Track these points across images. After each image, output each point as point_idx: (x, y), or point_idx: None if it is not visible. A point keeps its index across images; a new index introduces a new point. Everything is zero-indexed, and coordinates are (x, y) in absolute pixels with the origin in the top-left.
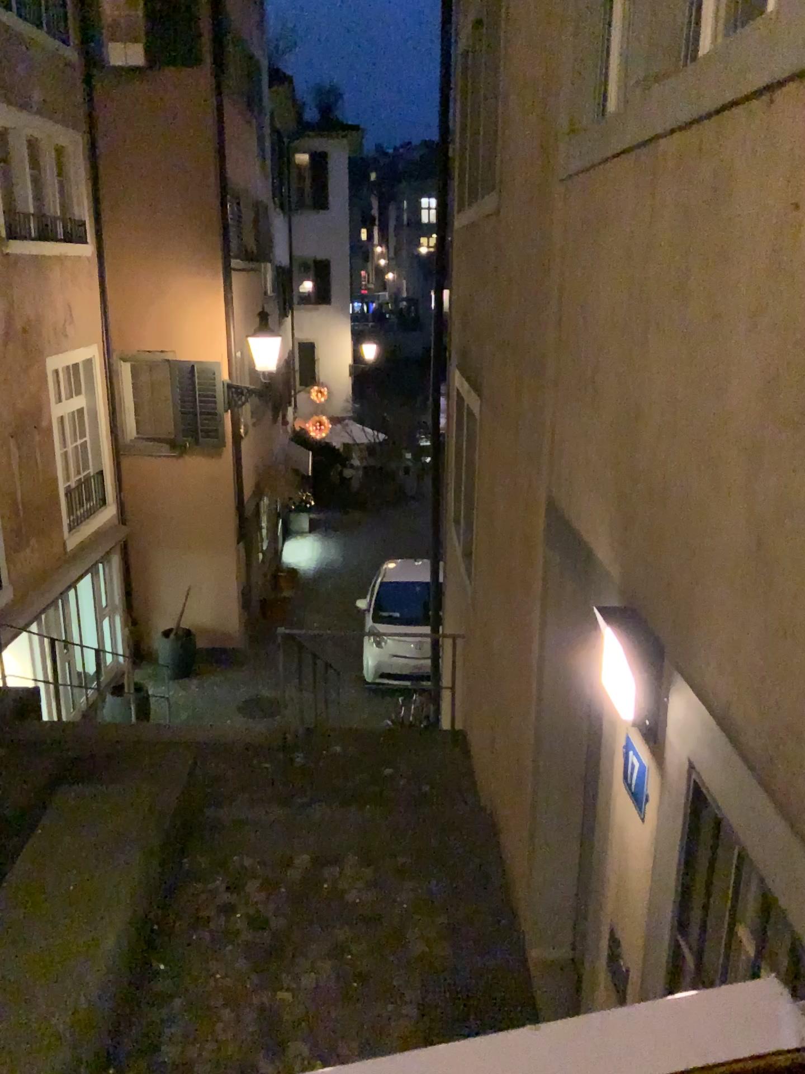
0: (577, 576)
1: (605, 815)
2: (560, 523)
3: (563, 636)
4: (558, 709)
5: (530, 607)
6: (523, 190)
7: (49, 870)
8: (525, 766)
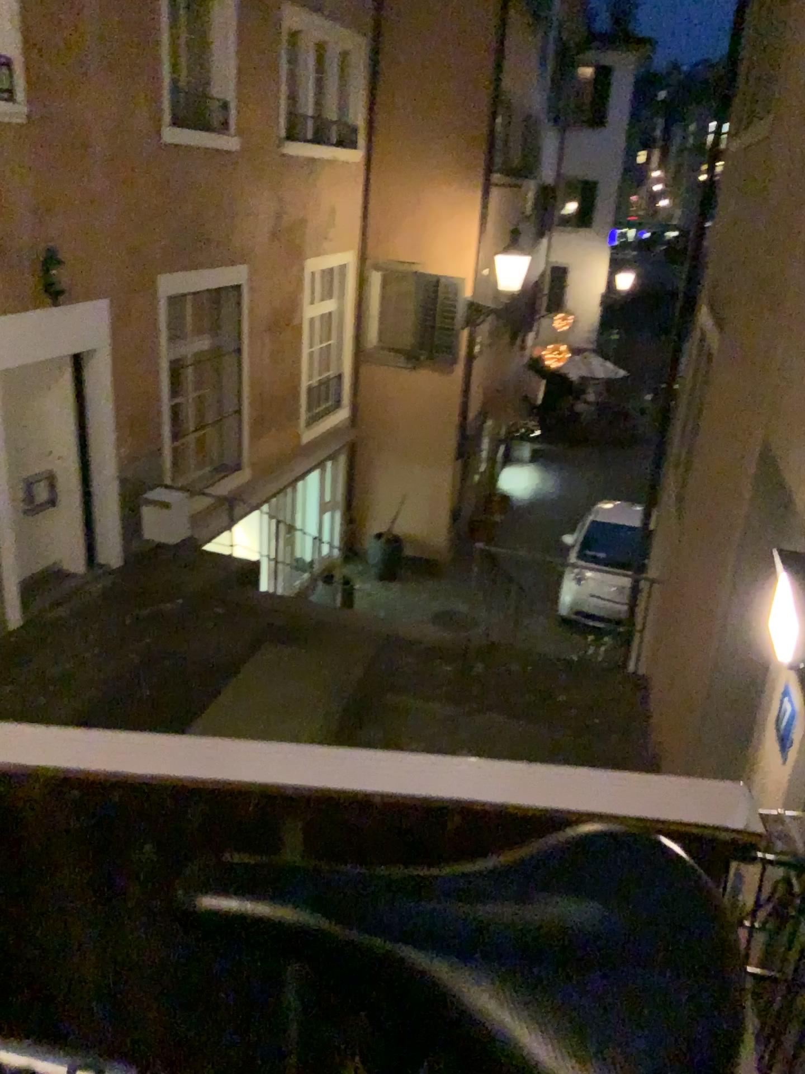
0: (776, 524)
1: (755, 759)
2: (769, 469)
3: (752, 584)
4: (735, 658)
5: (726, 553)
6: (796, 113)
7: (241, 710)
8: (694, 711)
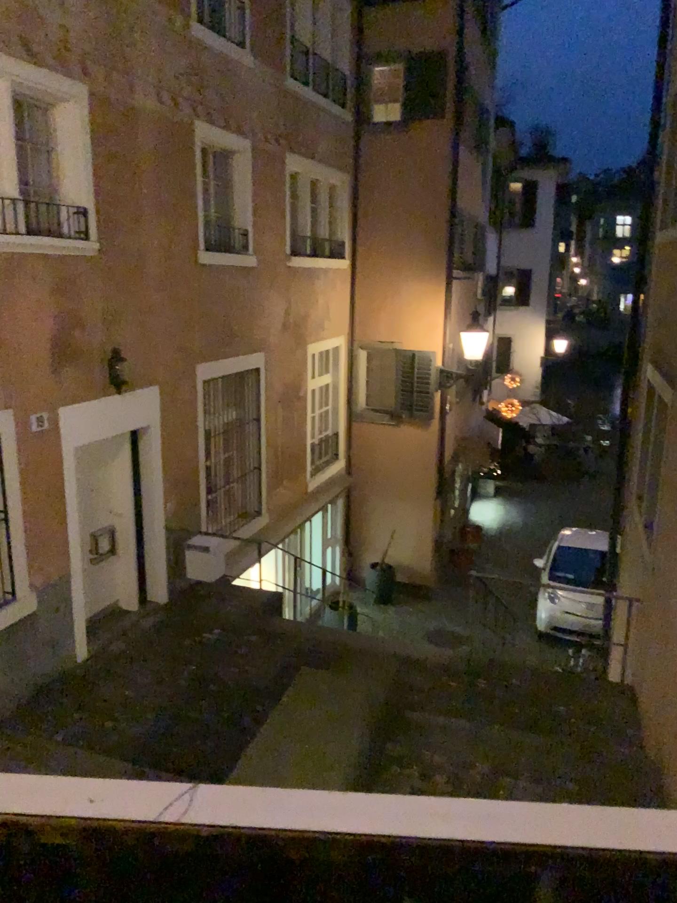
0: None
1: None
2: None
3: None
4: None
5: None
6: None
7: (289, 730)
8: None
